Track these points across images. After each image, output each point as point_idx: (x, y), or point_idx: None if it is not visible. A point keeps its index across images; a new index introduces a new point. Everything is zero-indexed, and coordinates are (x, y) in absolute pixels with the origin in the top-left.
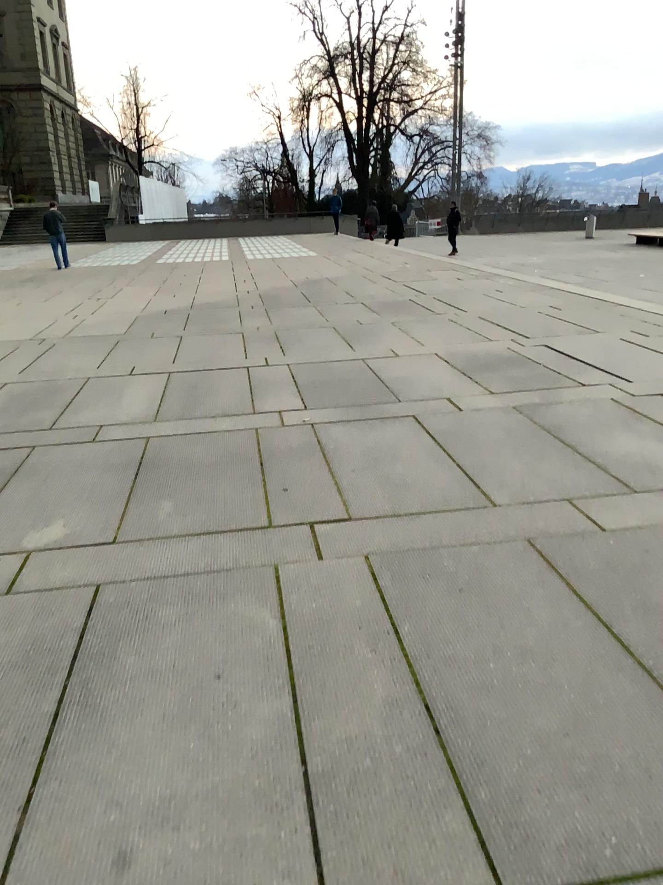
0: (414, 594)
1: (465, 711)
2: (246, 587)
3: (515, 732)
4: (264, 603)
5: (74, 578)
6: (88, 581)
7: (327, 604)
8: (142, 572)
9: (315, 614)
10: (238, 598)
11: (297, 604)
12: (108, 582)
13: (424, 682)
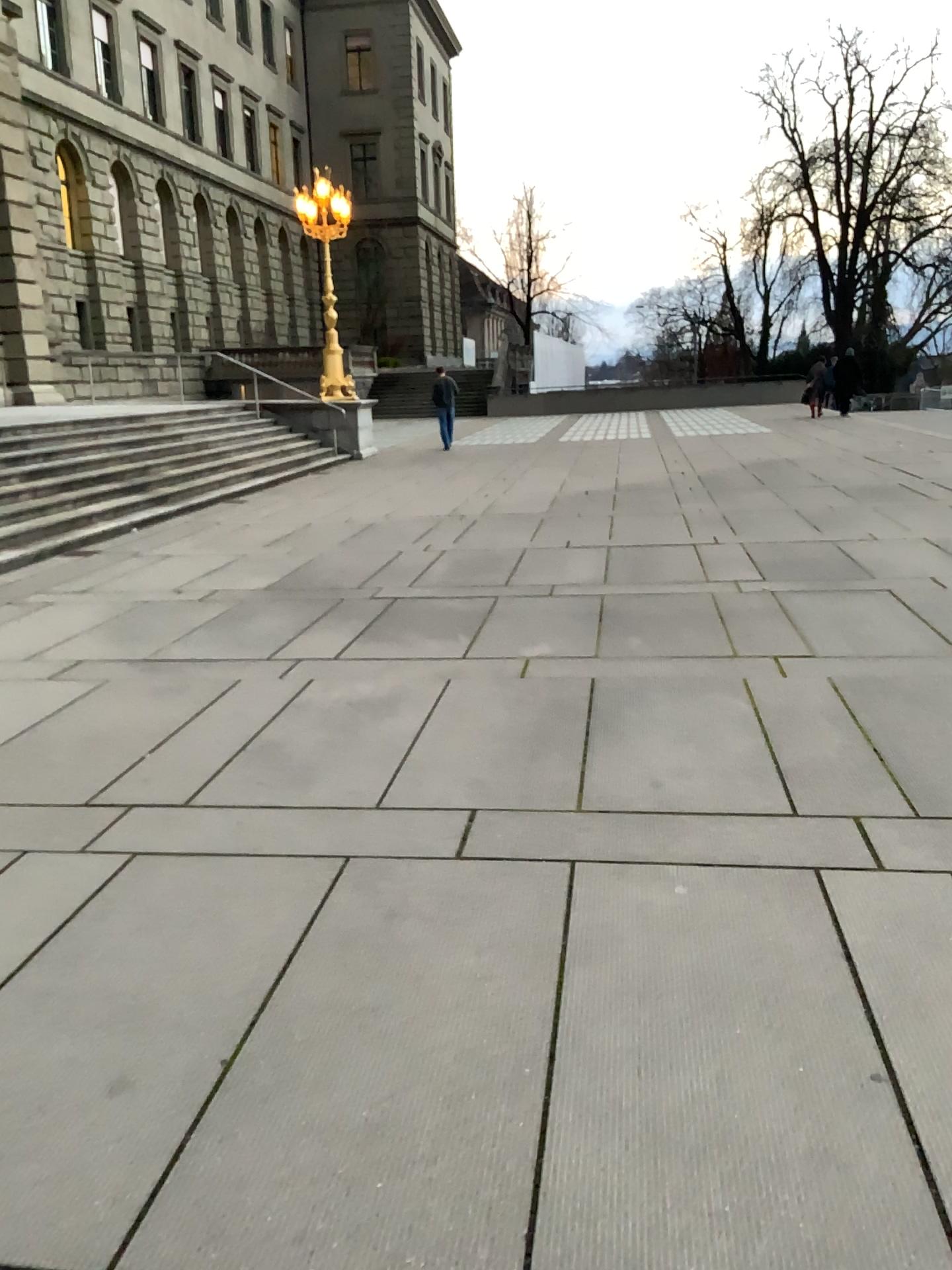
0: (870, 697)
1: (905, 750)
2: (721, 685)
3: (944, 761)
4: (737, 694)
5: (572, 673)
6: (585, 674)
7: (793, 698)
8: (628, 673)
9: (782, 702)
10: (715, 689)
11: (765, 696)
12: (602, 675)
13: (874, 736)
